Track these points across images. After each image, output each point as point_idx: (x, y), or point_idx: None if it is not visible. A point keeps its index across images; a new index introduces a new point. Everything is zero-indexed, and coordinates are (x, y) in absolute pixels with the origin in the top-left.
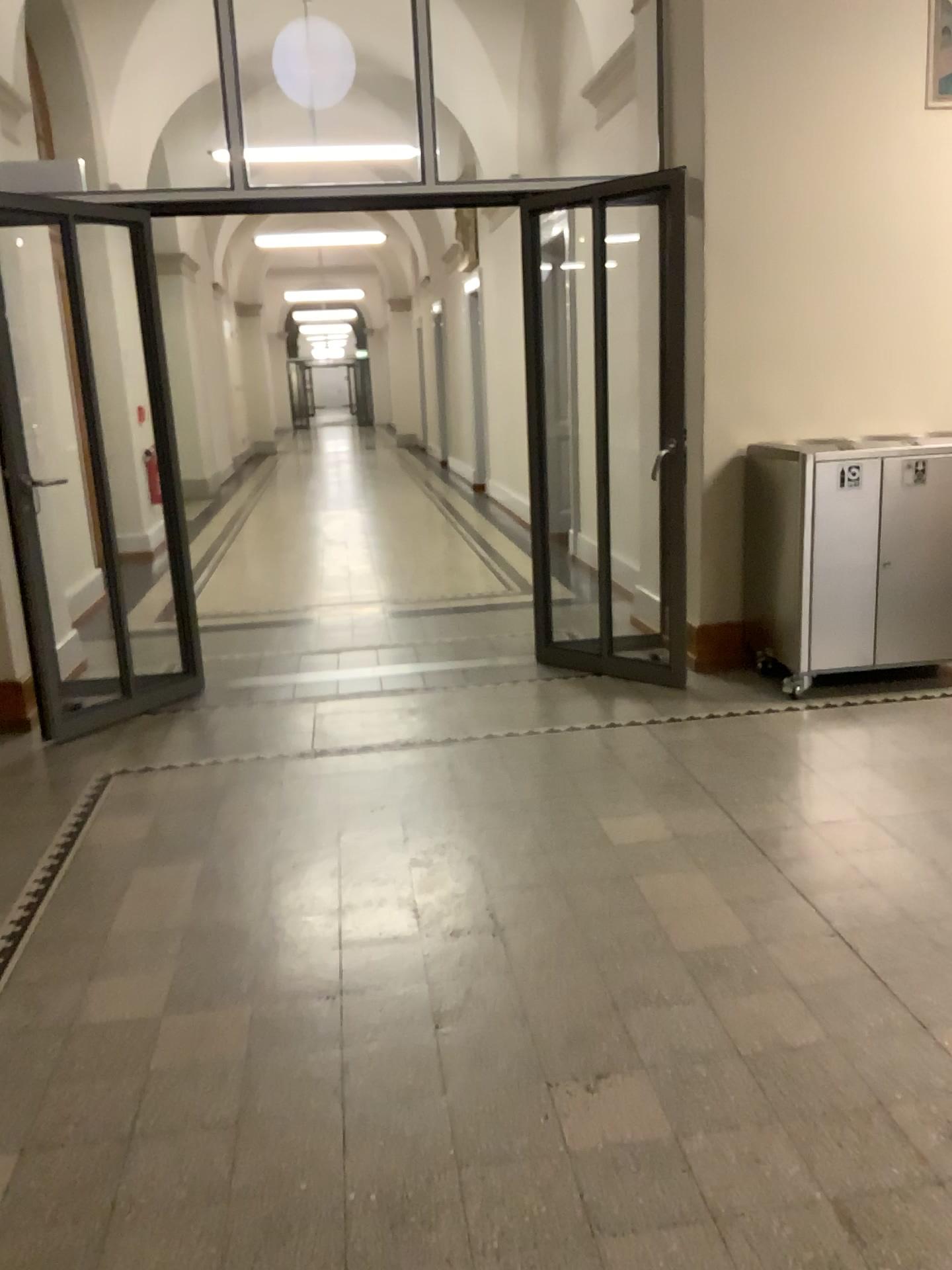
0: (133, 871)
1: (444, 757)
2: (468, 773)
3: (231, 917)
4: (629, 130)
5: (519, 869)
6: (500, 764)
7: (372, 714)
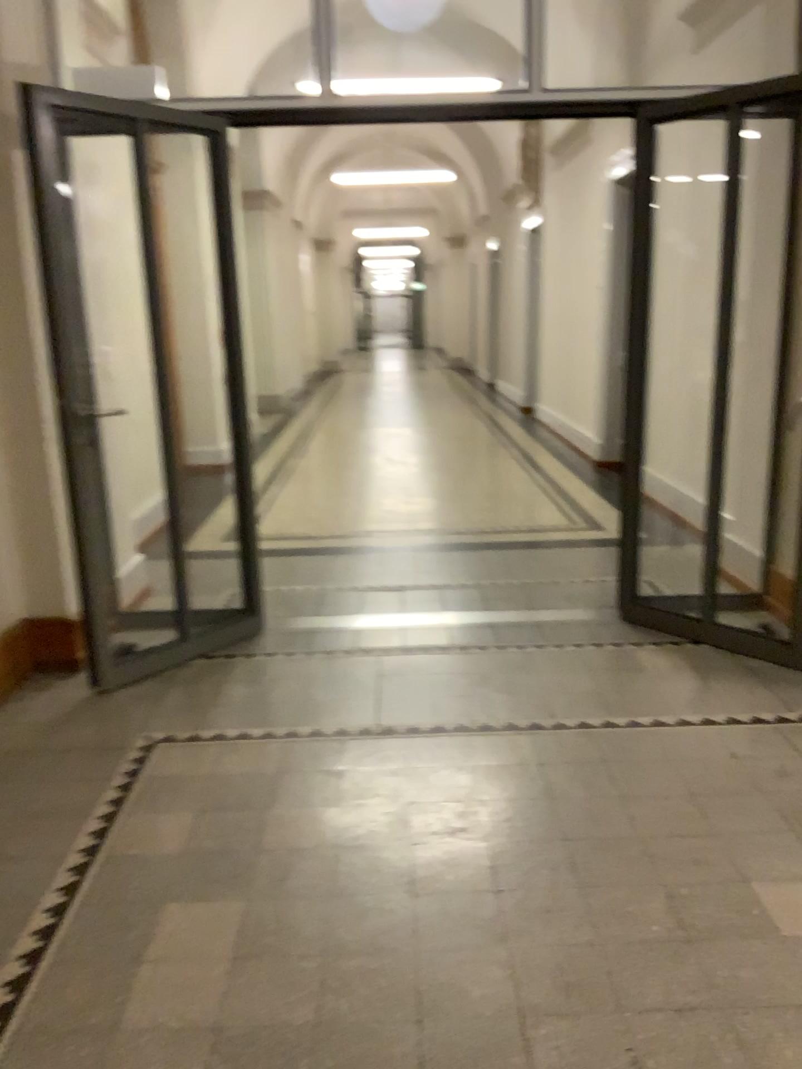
0: (158, 915)
1: (534, 755)
2: (566, 783)
3: (274, 1025)
4: (759, 32)
5: (663, 978)
6: (605, 774)
7: (445, 680)
